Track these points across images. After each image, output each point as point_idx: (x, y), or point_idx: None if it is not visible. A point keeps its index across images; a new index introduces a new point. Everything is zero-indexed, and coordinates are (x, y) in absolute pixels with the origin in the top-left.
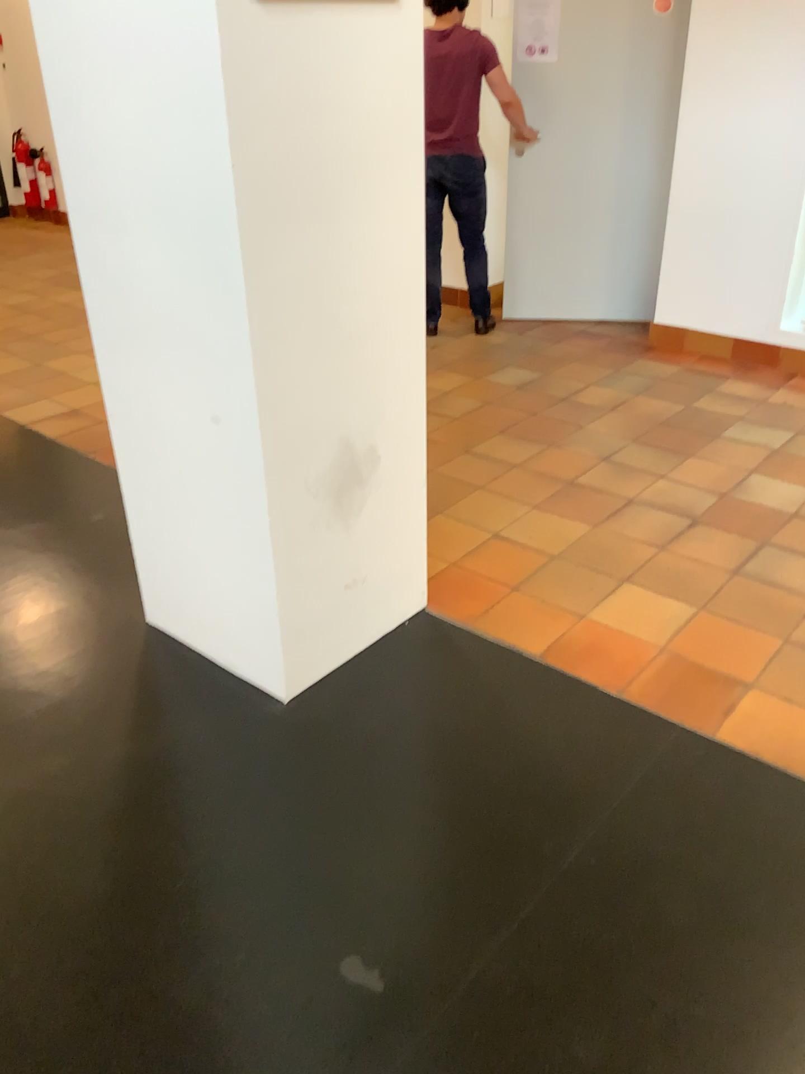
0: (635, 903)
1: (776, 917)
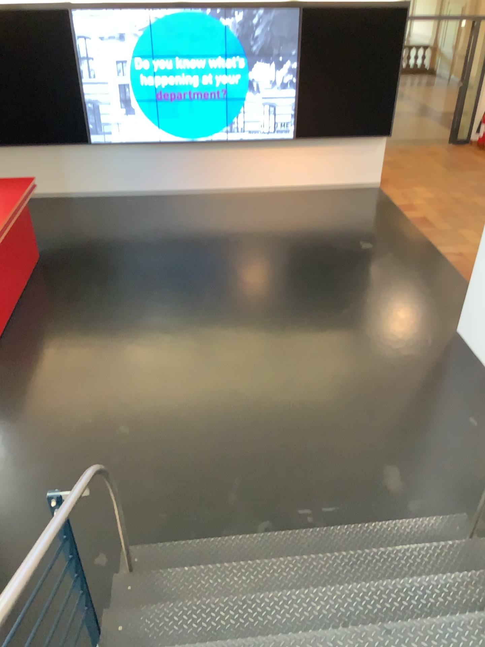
0: None
1: None
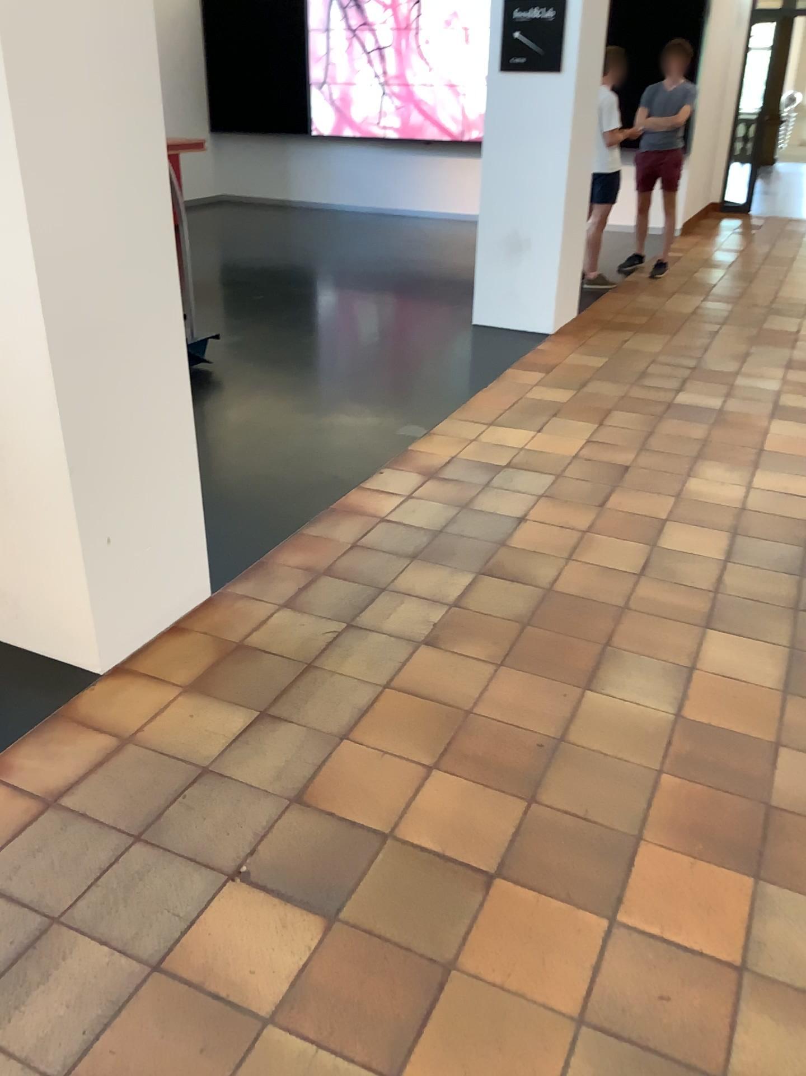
0: (423, 358)
1: (430, 372)
